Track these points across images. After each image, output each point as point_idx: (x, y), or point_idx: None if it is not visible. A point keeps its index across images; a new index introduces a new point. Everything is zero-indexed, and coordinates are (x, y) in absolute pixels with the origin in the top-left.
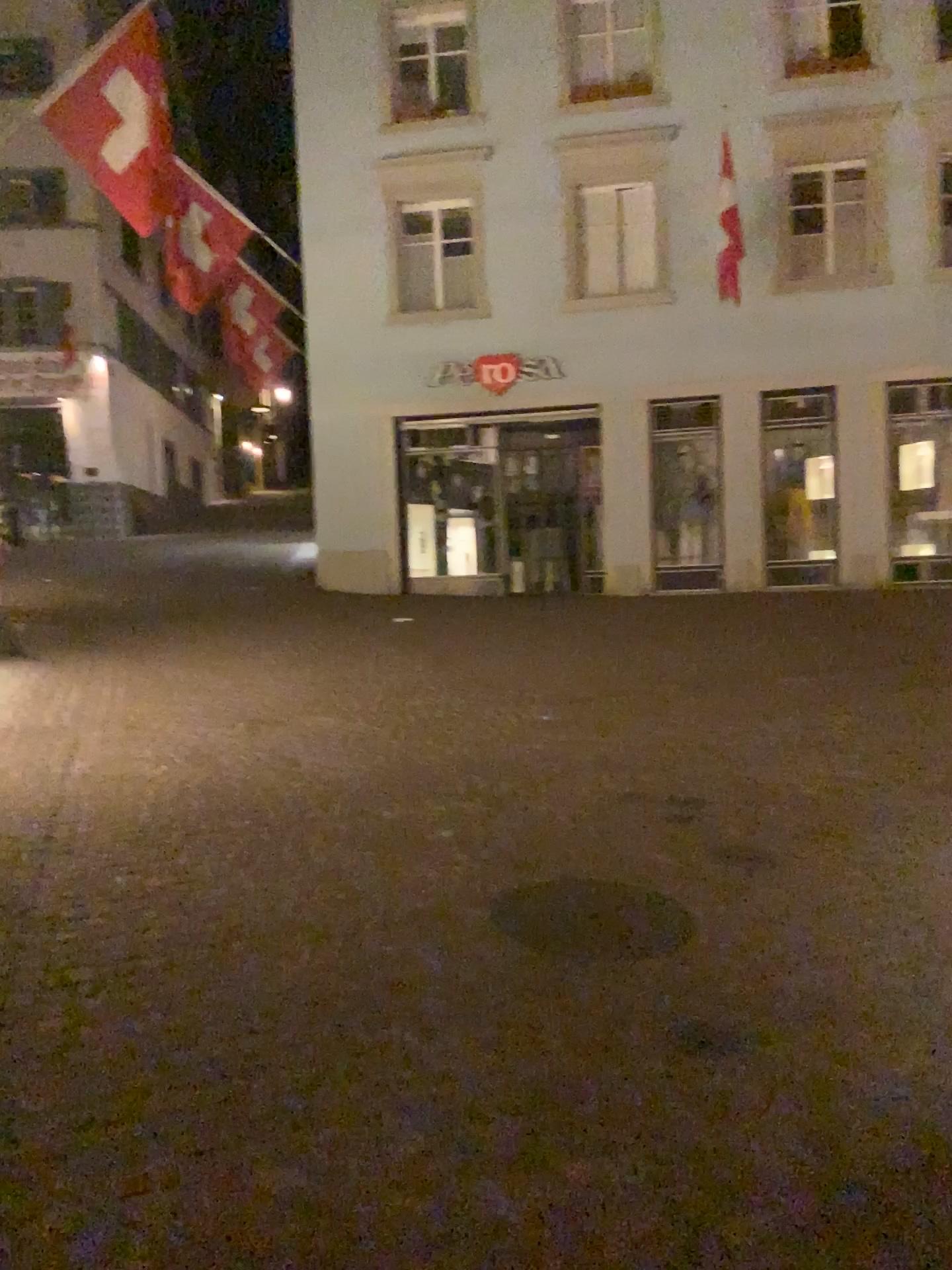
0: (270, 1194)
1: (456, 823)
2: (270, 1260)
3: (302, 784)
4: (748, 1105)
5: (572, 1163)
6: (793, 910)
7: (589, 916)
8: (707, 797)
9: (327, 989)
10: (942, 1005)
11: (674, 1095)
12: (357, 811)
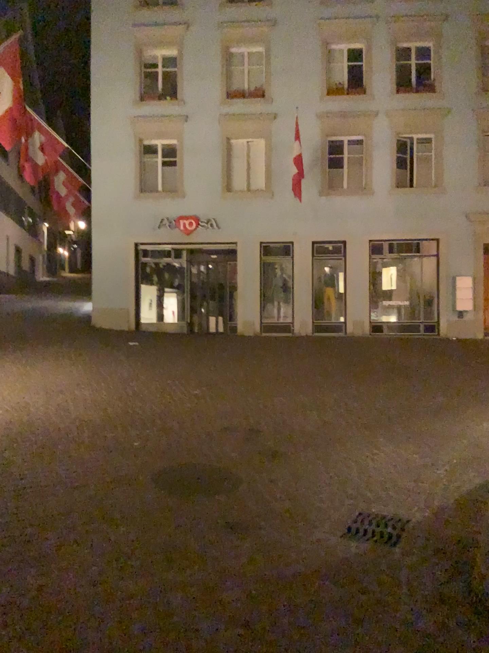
0: (32, 587)
1: (142, 438)
2: (29, 610)
3: (70, 420)
4: (245, 551)
5: (166, 573)
6: (285, 476)
7: (195, 478)
8: (260, 428)
9: (70, 508)
10: (338, 513)
11: (215, 548)
12: (95, 433)
